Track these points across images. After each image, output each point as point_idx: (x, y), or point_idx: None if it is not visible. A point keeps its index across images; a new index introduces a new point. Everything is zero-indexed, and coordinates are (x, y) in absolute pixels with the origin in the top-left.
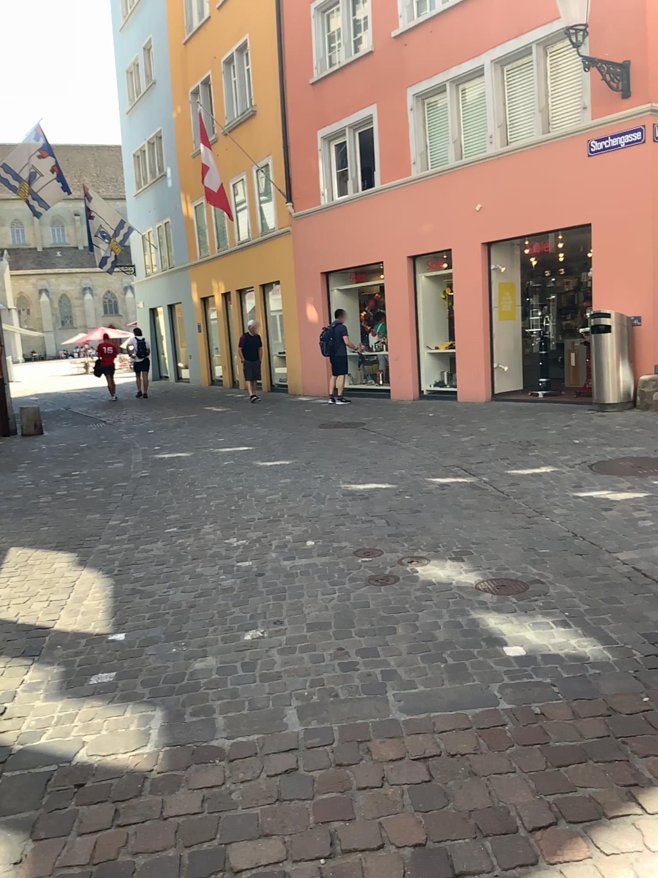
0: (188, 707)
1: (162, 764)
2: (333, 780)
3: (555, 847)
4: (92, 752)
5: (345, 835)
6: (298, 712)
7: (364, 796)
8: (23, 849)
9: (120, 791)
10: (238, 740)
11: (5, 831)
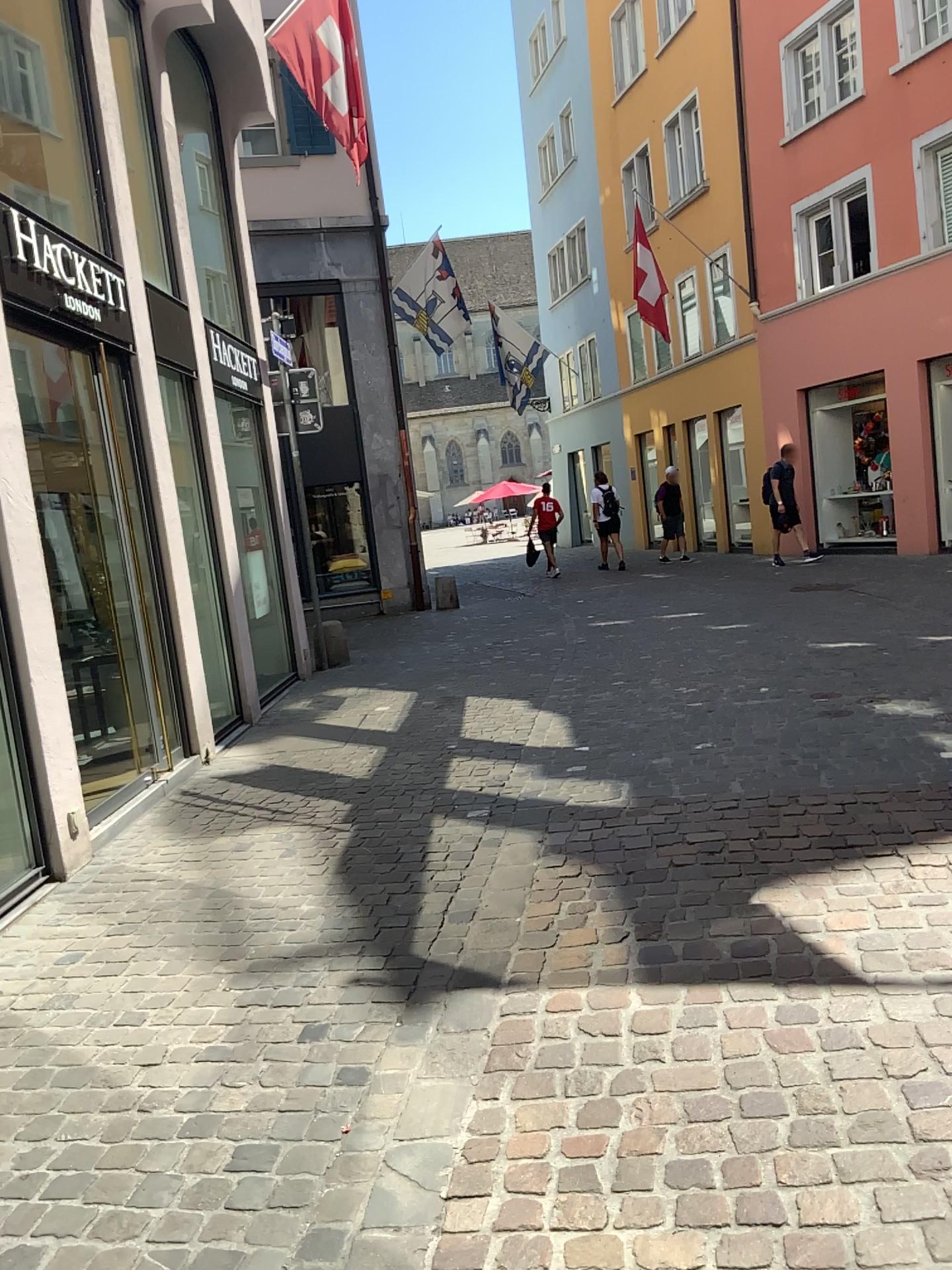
0: (651, 781)
1: (633, 806)
2: (766, 811)
3: (927, 835)
4: (579, 801)
5: (771, 829)
6: (742, 783)
7: (789, 815)
8: (544, 836)
9: (605, 816)
10: (692, 795)
11: (529, 829)
